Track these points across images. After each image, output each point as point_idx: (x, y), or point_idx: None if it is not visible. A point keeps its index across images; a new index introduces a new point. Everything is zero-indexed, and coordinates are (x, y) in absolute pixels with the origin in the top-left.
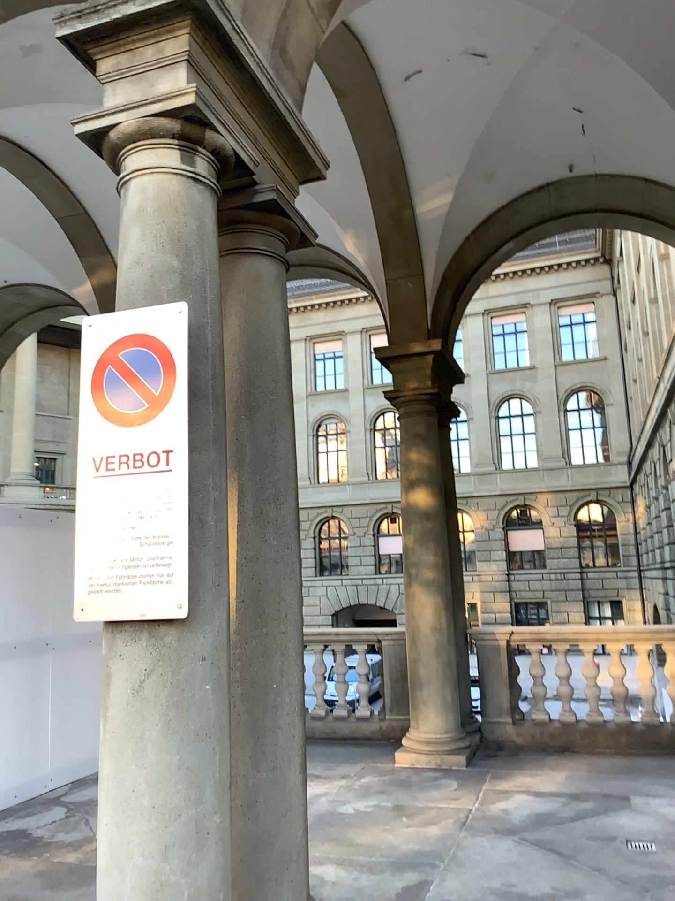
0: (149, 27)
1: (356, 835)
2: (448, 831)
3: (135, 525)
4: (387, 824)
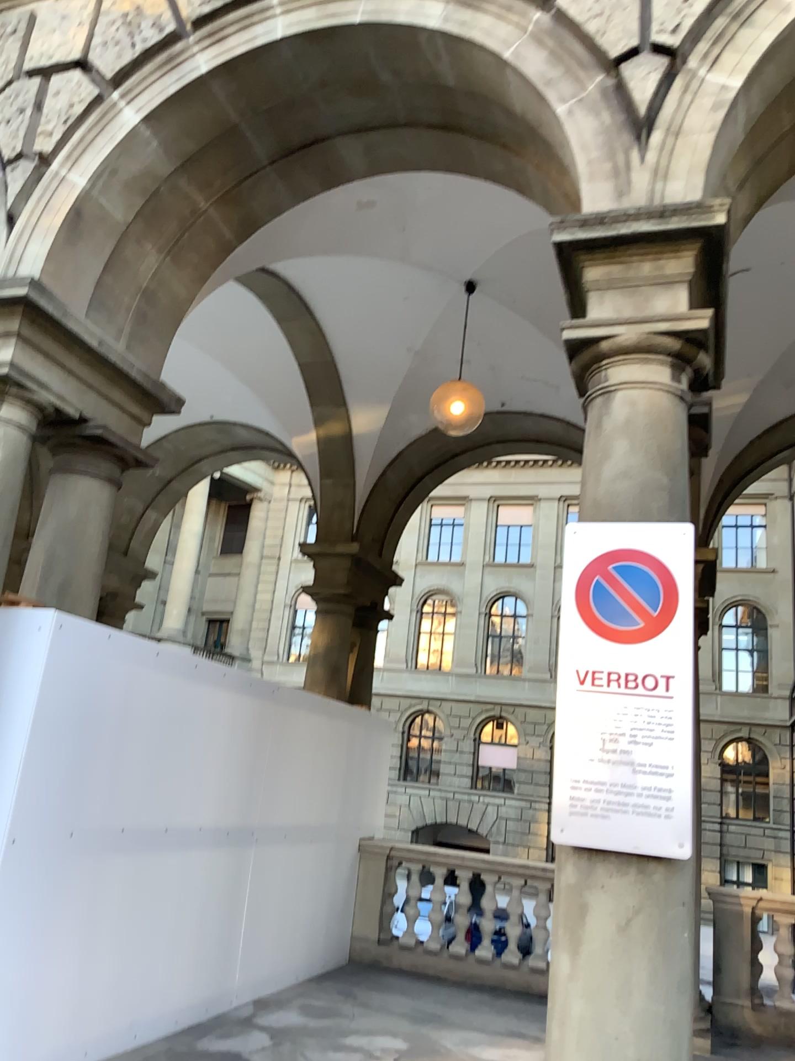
0: (644, 245)
1: None
2: None
3: (626, 749)
4: None
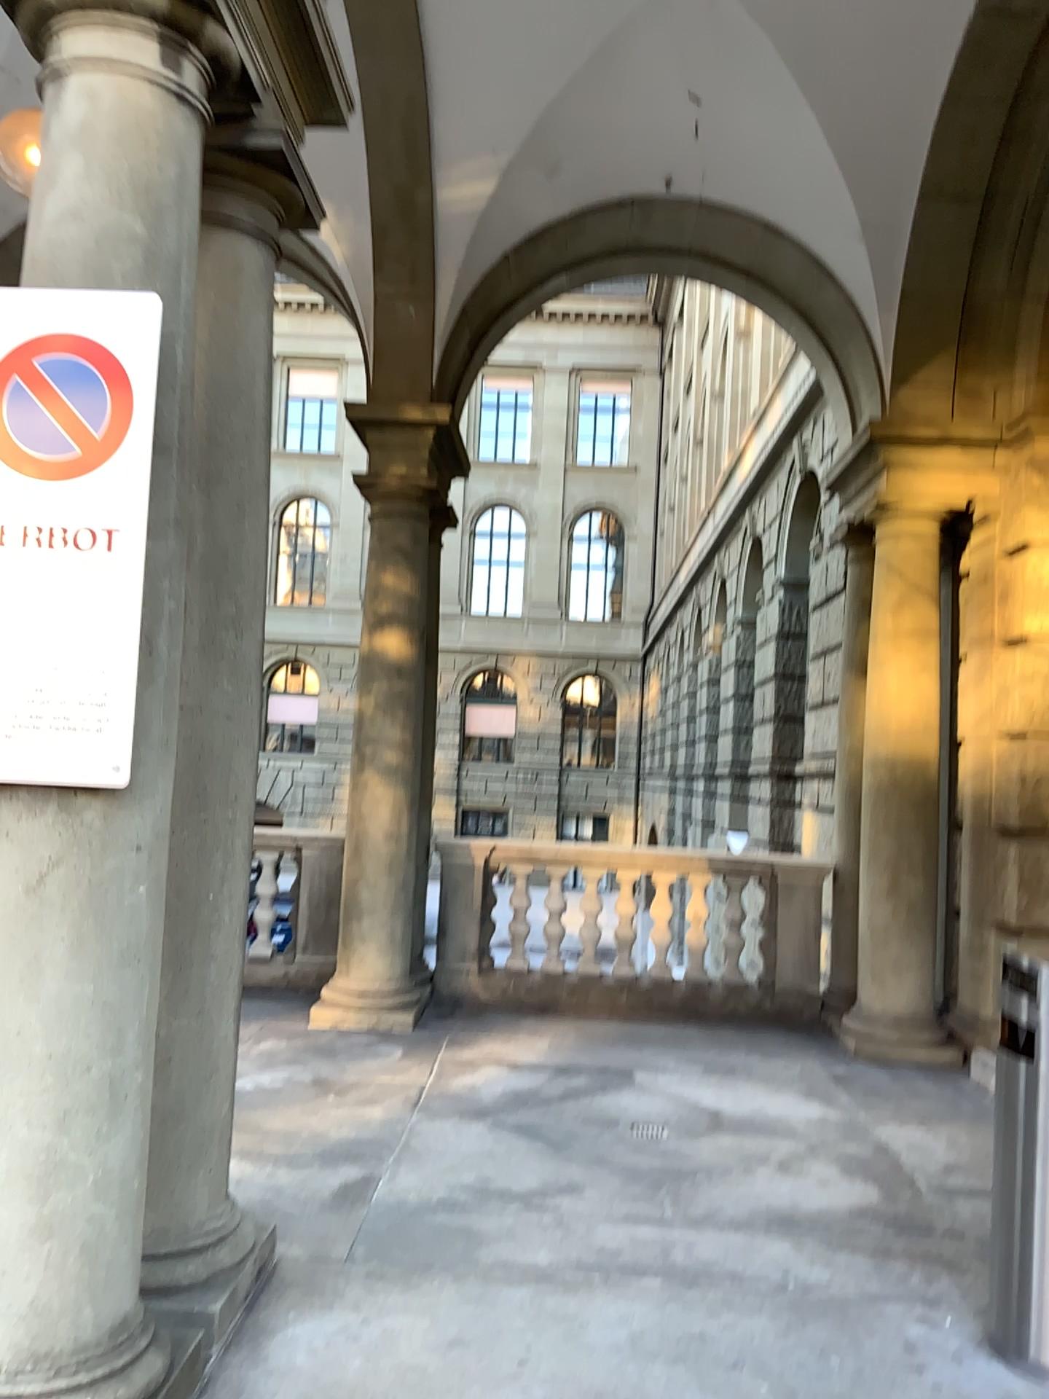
0: None
1: (264, 1118)
2: (398, 1112)
3: (50, 639)
4: (310, 1104)
